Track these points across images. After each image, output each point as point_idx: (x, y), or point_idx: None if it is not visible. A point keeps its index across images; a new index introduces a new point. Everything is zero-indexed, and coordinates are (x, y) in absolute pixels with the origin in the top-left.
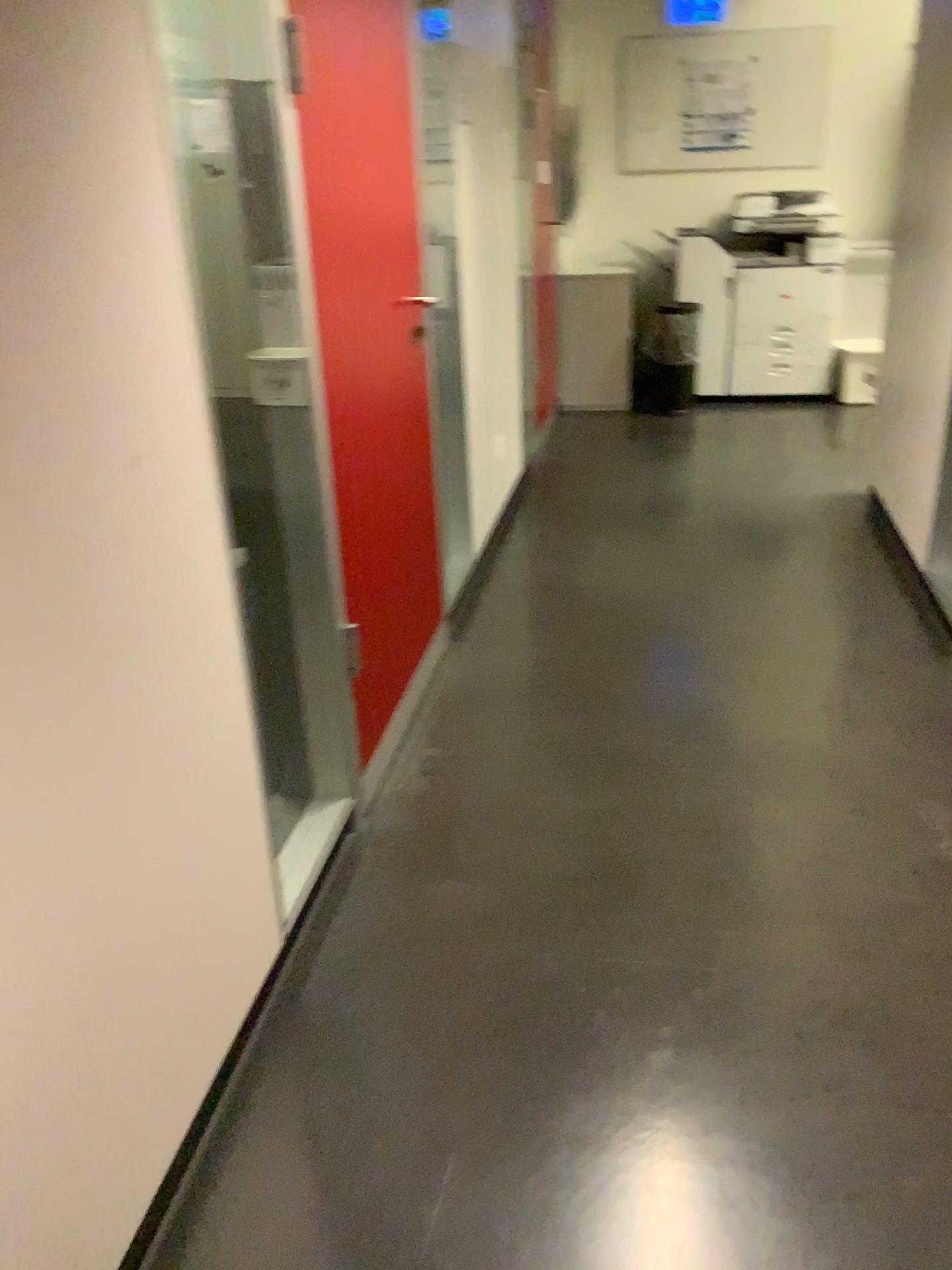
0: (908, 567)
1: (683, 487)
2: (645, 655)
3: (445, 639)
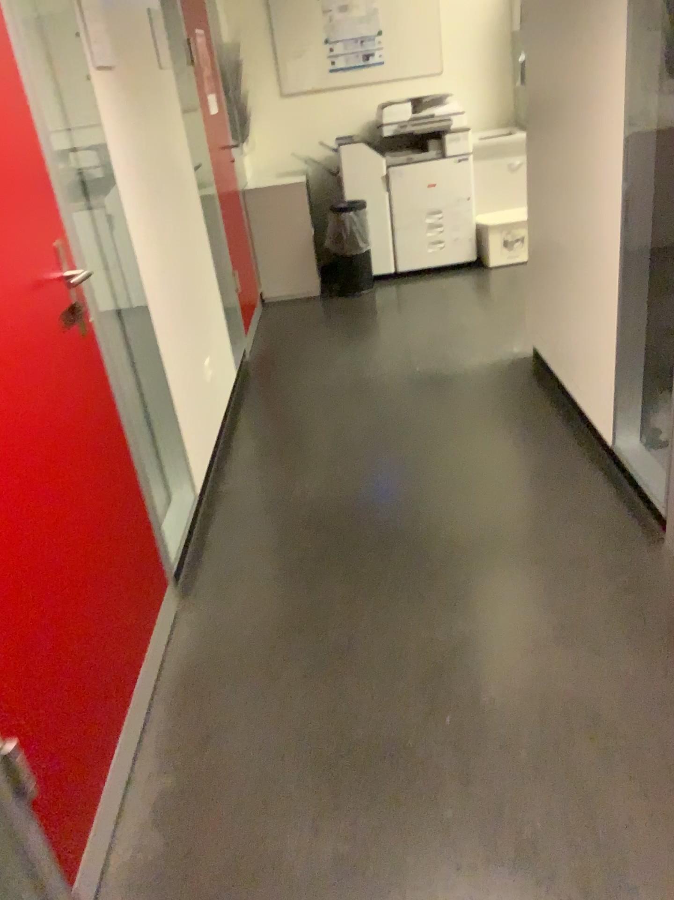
0: (594, 440)
1: (378, 373)
2: (377, 594)
3: (173, 606)
